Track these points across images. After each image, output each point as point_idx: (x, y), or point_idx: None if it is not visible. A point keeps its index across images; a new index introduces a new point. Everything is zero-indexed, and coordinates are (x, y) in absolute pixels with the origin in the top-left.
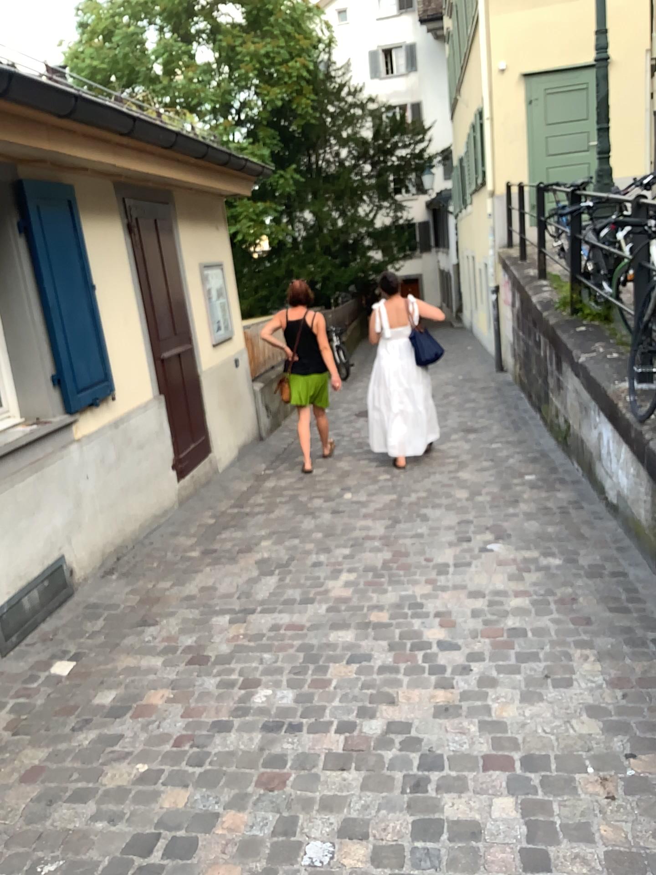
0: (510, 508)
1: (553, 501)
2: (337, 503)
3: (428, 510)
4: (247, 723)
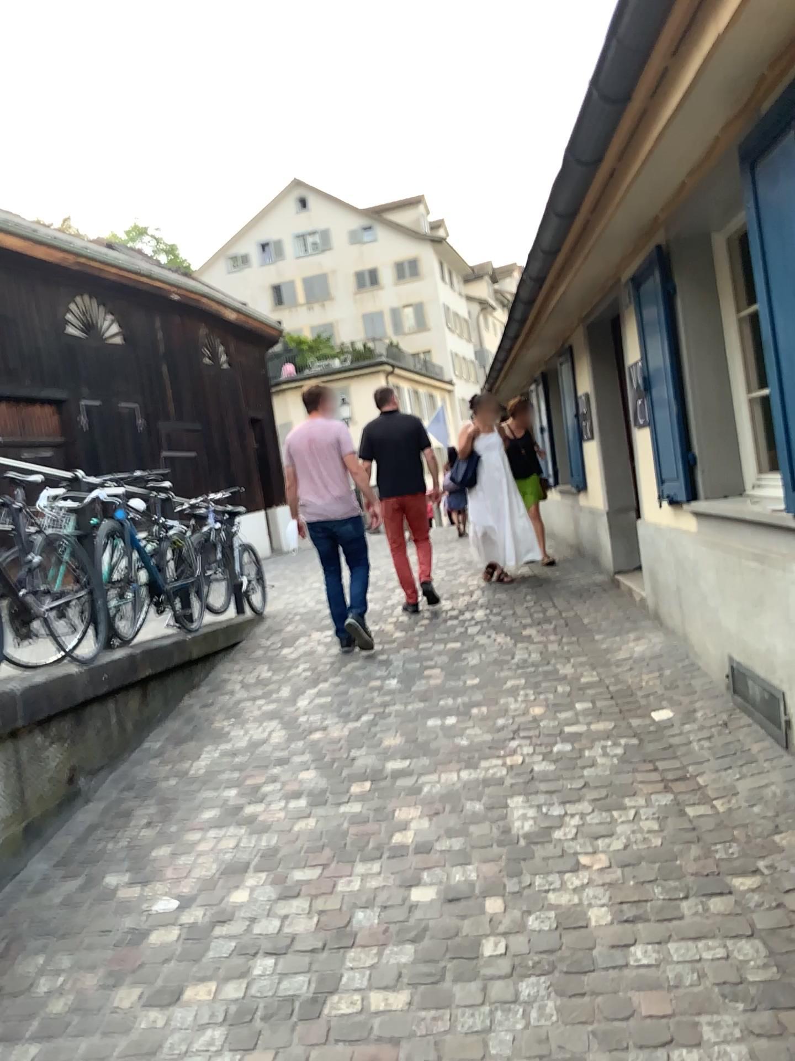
0: None
1: None
2: None
3: None
4: (452, 708)
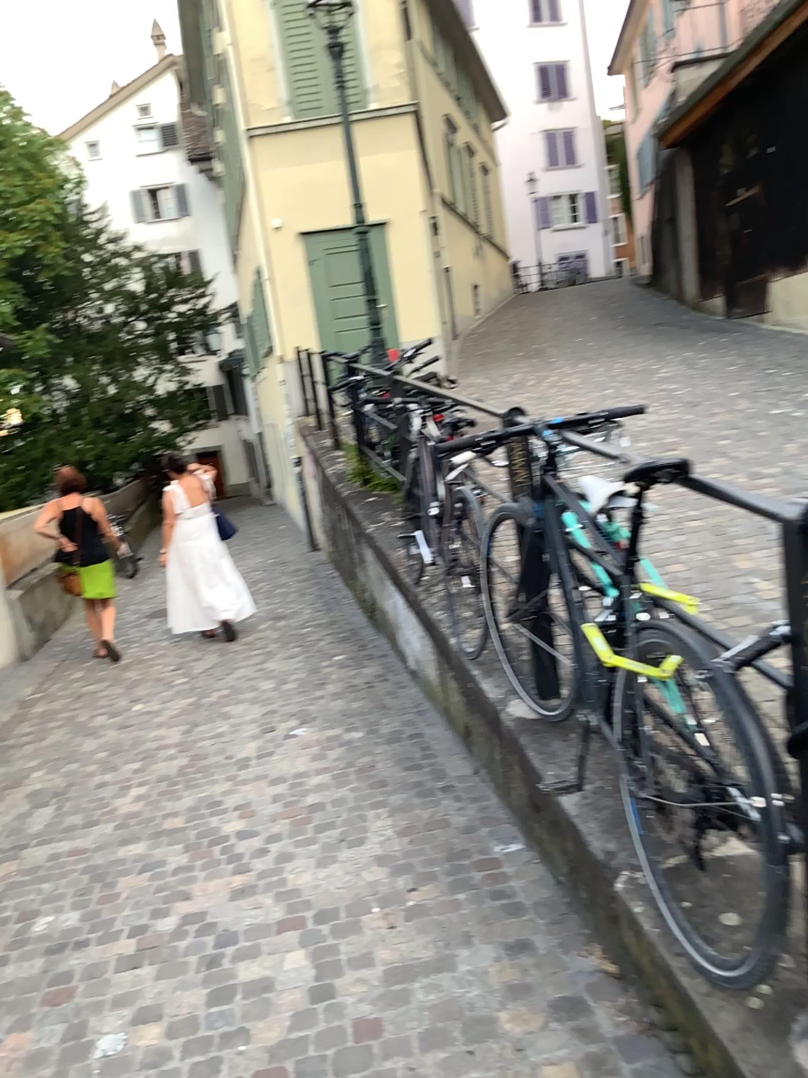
0: (316, 691)
1: (360, 678)
2: (124, 715)
3: (229, 707)
4: (27, 952)
